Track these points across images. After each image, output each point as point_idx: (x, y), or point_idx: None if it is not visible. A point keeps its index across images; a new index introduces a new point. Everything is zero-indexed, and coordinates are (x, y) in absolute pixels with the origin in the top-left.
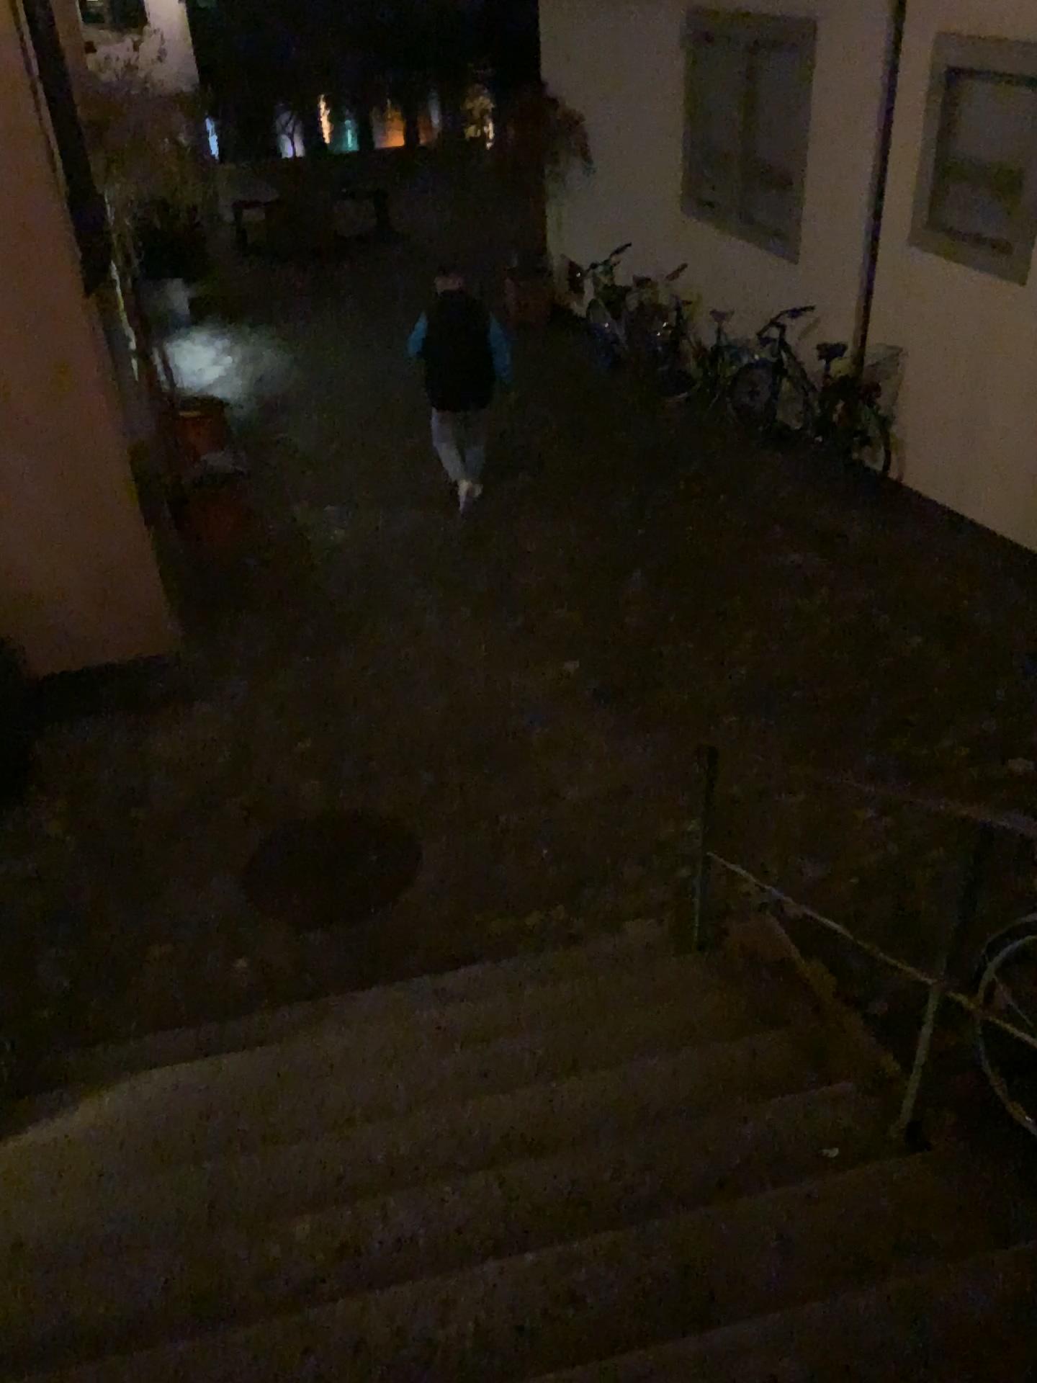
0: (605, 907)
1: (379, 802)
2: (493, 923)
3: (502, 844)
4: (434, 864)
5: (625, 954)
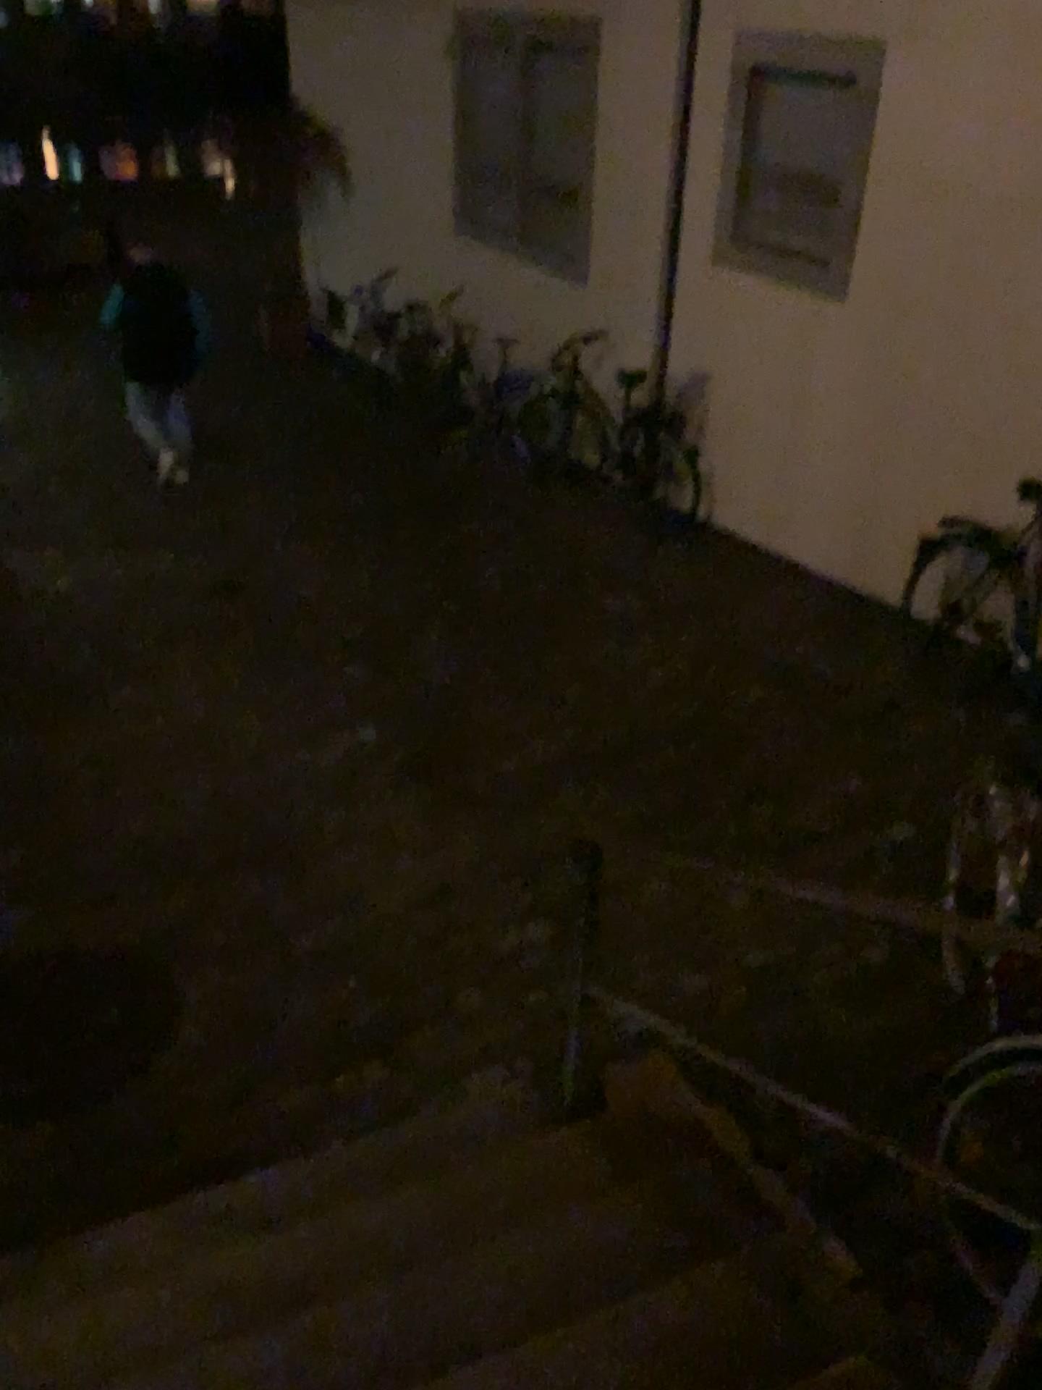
0: (431, 1064)
1: (114, 935)
2: (282, 1104)
3: (287, 983)
4: (193, 1019)
5: (470, 1135)
